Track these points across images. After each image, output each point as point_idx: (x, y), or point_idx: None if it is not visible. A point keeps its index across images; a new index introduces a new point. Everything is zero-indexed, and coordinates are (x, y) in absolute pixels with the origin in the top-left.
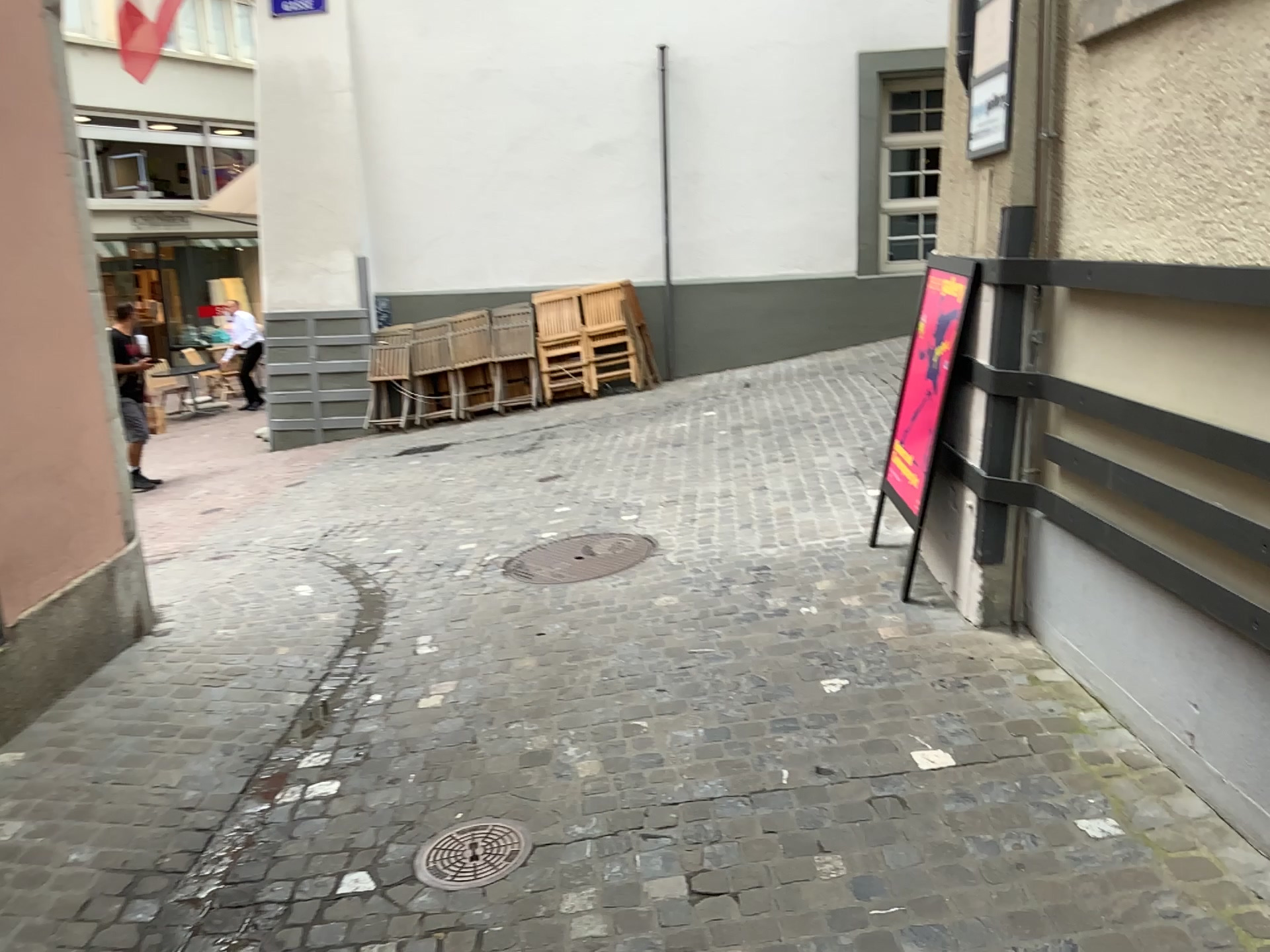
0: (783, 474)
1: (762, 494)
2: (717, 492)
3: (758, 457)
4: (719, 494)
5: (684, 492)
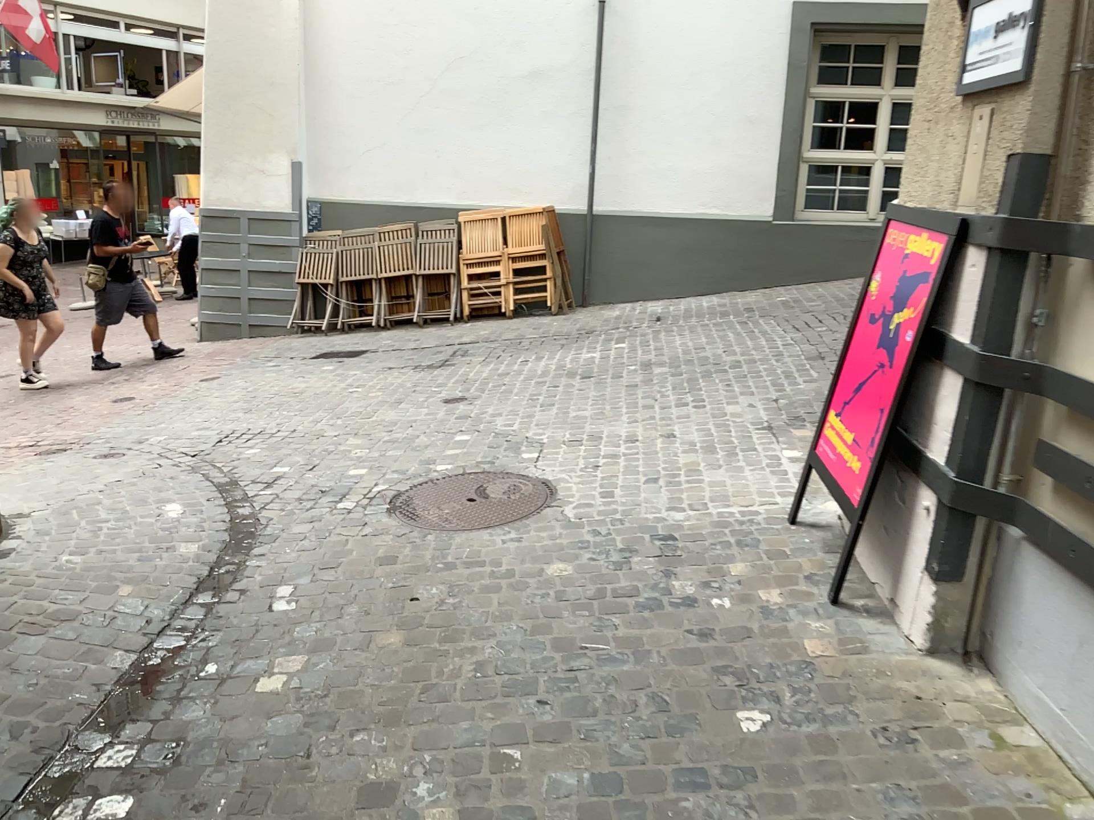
0: (694, 423)
1: (672, 445)
2: (623, 437)
3: (668, 401)
4: (626, 440)
5: (589, 435)
